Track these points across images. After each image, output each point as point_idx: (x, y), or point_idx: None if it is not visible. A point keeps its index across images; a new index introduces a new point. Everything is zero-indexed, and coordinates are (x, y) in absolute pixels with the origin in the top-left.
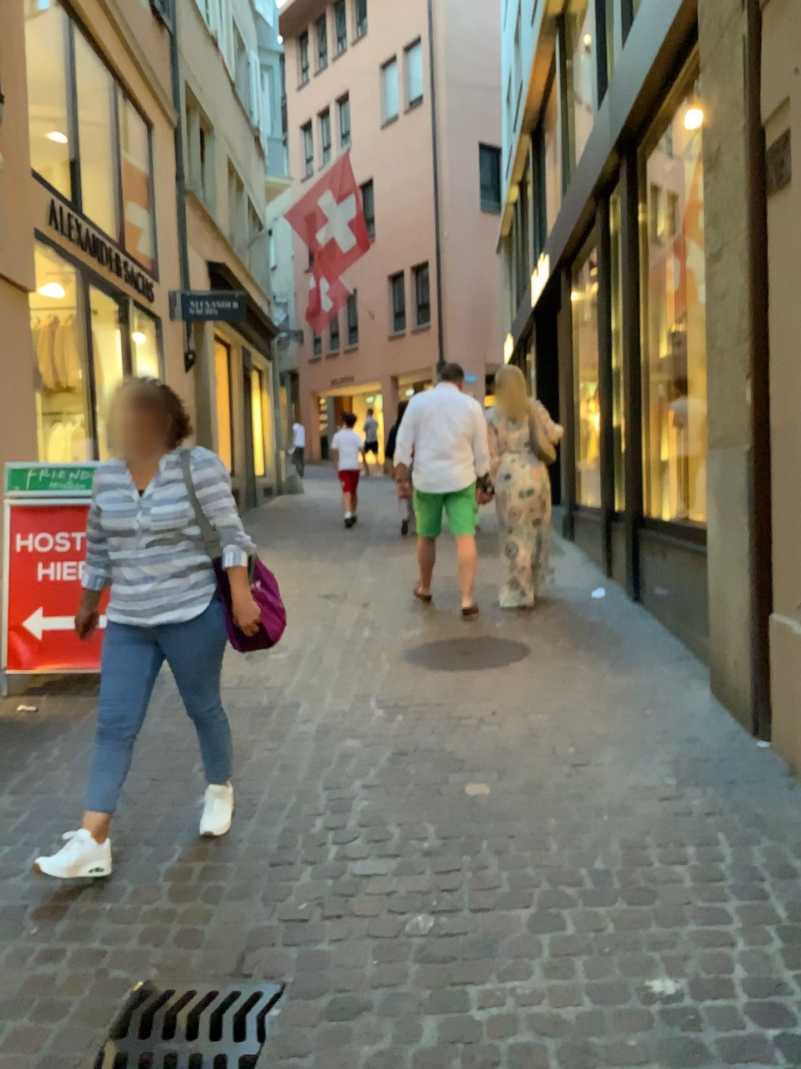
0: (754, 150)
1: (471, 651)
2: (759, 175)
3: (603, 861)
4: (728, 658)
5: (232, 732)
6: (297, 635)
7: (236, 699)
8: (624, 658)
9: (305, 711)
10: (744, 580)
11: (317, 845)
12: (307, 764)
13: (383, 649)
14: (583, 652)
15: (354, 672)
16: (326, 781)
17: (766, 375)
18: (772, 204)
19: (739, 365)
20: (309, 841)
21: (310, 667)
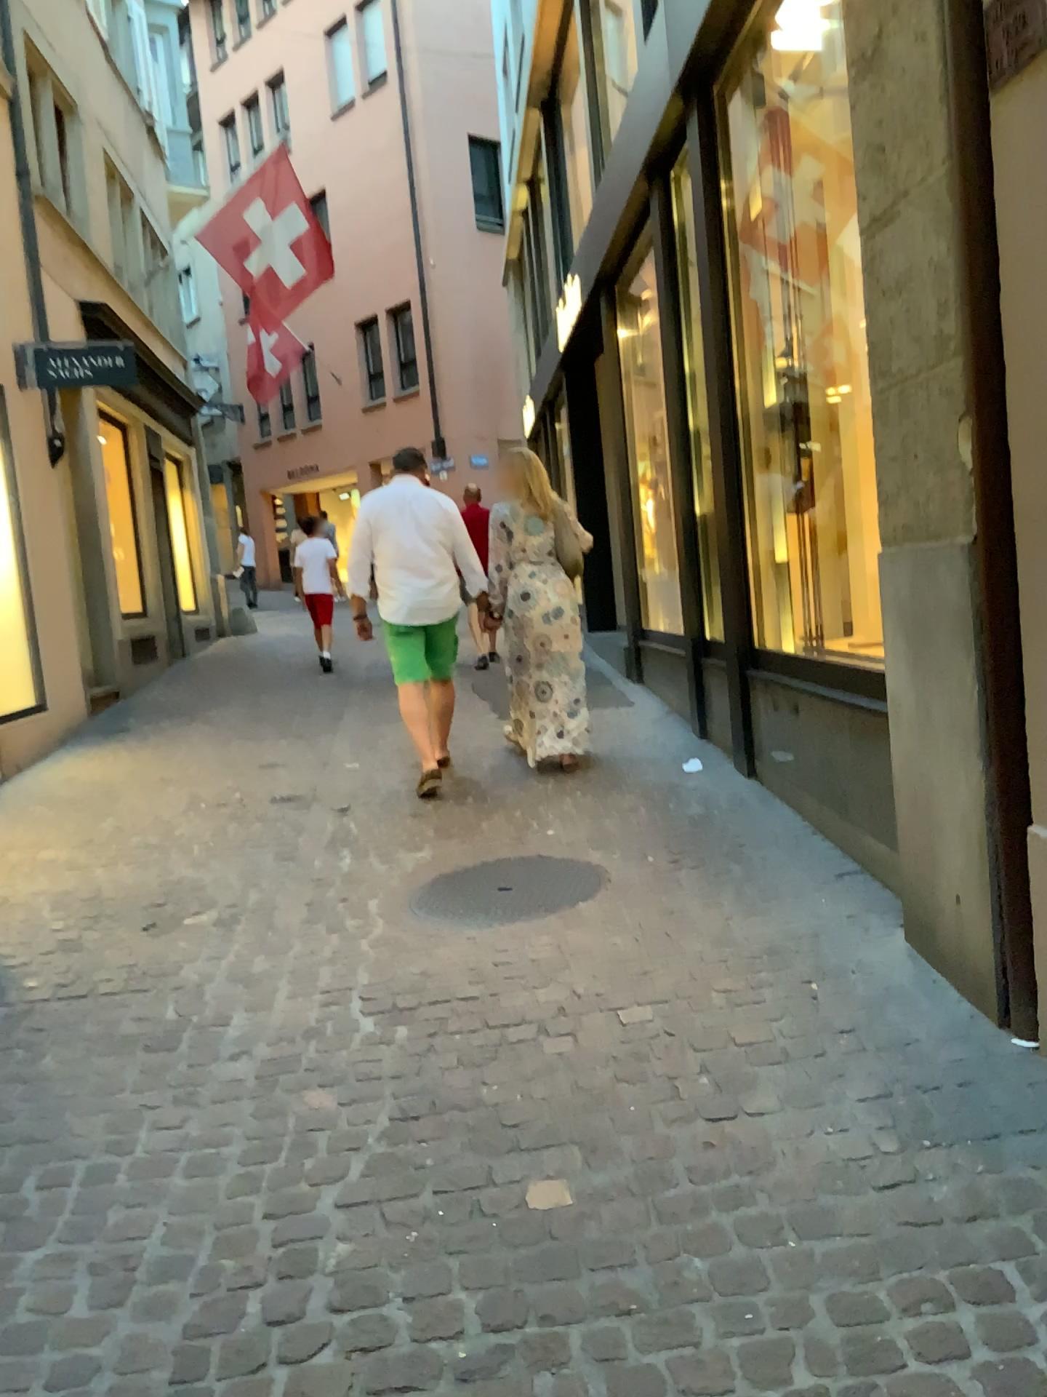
0: (967, 6)
1: (514, 886)
2: (976, 53)
3: (810, 1362)
4: (948, 896)
5: (108, 1092)
6: (235, 874)
7: (124, 1013)
8: (753, 881)
9: (240, 1030)
10: (976, 768)
11: (251, 1369)
12: (239, 1155)
13: (373, 891)
14: (688, 875)
15: (326, 942)
16: (271, 1194)
17: (1001, 413)
18: (1003, 107)
19: (951, 398)
20: (235, 1359)
21: (255, 934)
